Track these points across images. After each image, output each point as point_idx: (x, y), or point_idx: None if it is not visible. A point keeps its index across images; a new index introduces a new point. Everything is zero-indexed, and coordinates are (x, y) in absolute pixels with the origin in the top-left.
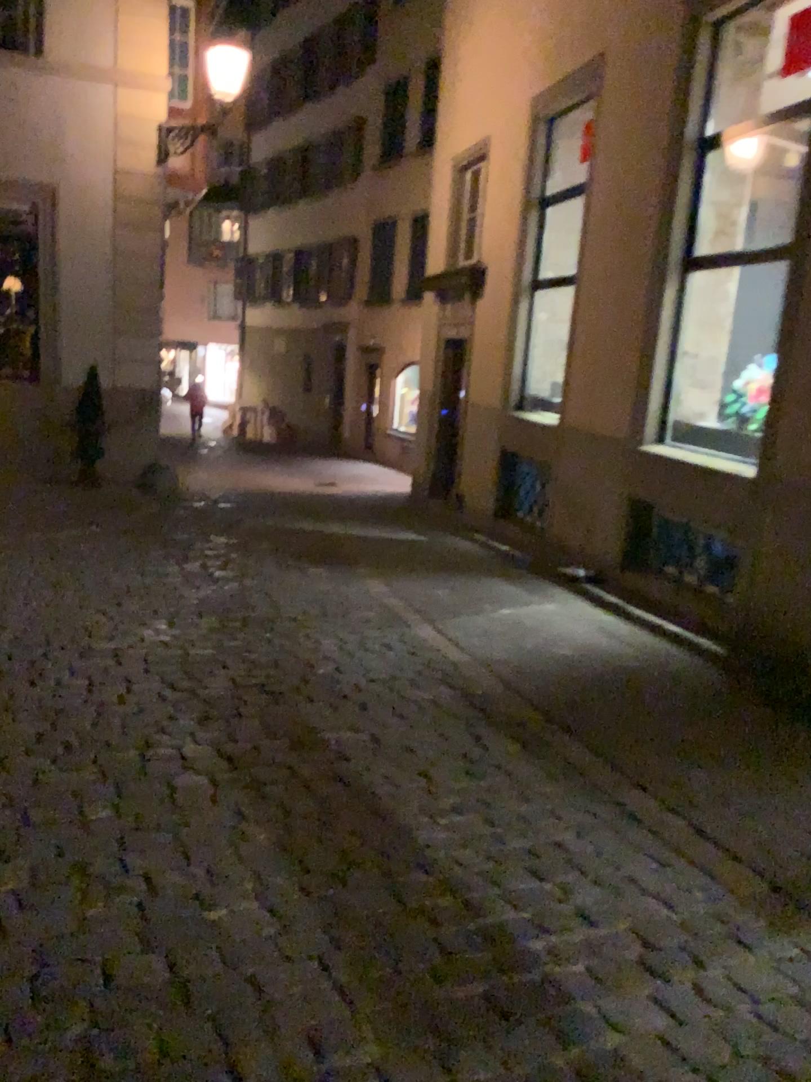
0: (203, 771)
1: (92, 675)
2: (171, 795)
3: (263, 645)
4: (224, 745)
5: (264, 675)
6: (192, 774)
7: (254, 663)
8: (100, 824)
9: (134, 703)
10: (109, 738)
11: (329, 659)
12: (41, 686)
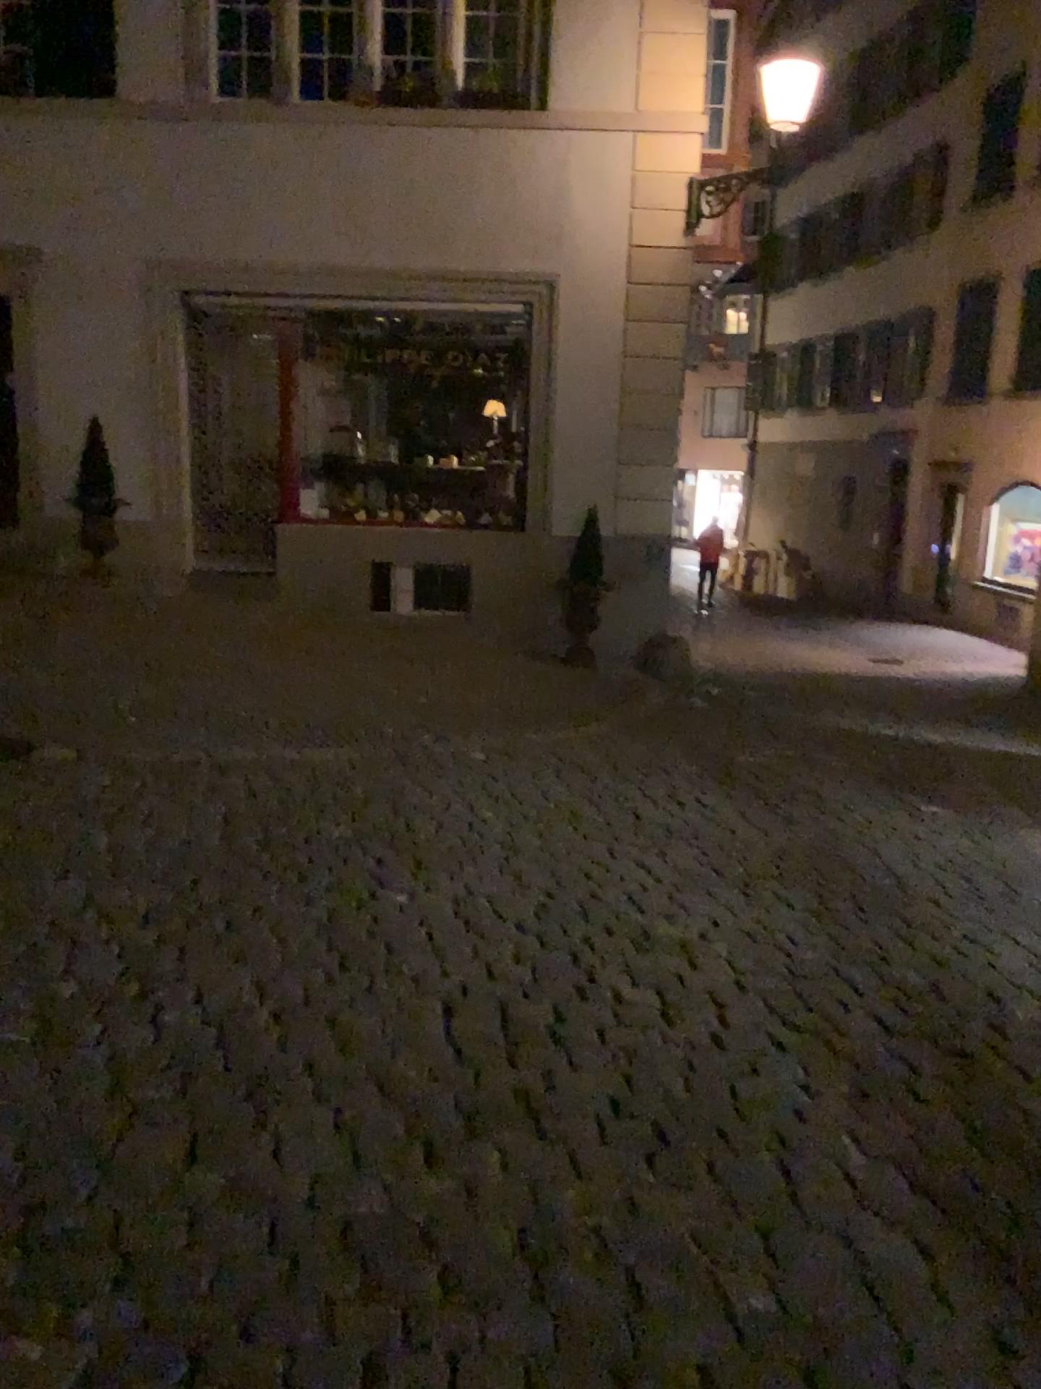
0: (898, 1219)
1: (665, 988)
2: (864, 1272)
3: (905, 950)
4: (914, 1160)
5: (926, 1010)
6: (882, 1224)
7: (901, 984)
8: (761, 1323)
9: (741, 1051)
10: (723, 1122)
11: (1025, 989)
12: (599, 1003)
